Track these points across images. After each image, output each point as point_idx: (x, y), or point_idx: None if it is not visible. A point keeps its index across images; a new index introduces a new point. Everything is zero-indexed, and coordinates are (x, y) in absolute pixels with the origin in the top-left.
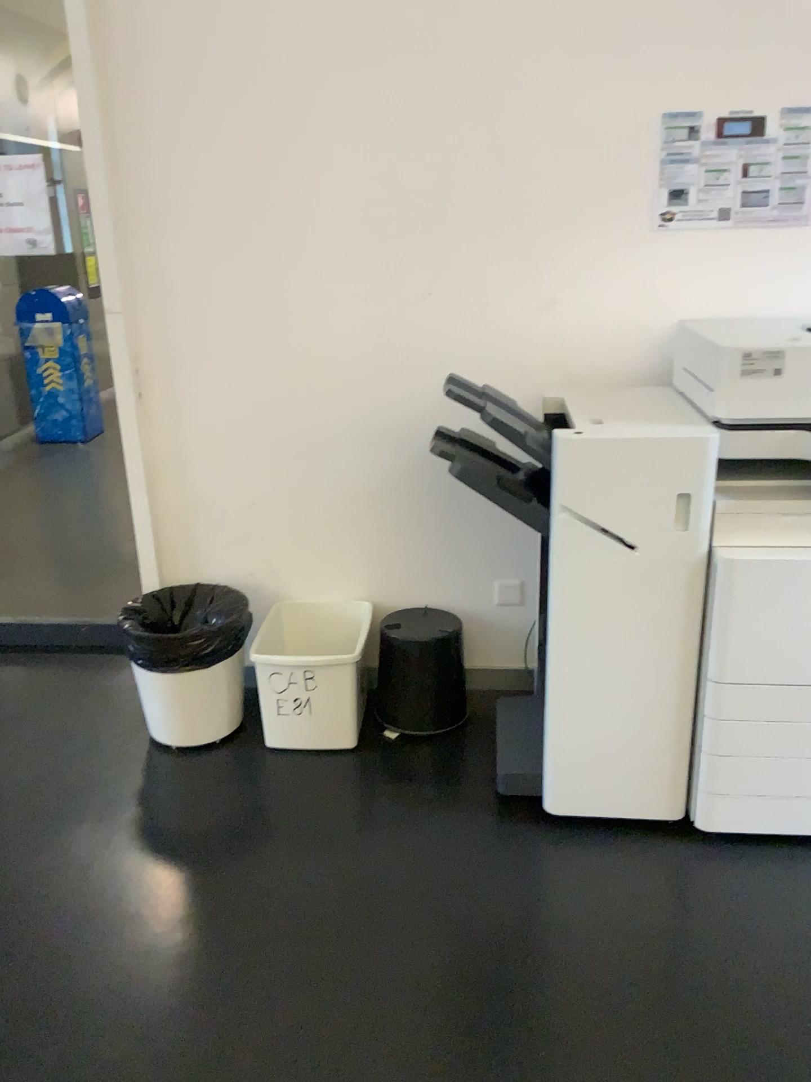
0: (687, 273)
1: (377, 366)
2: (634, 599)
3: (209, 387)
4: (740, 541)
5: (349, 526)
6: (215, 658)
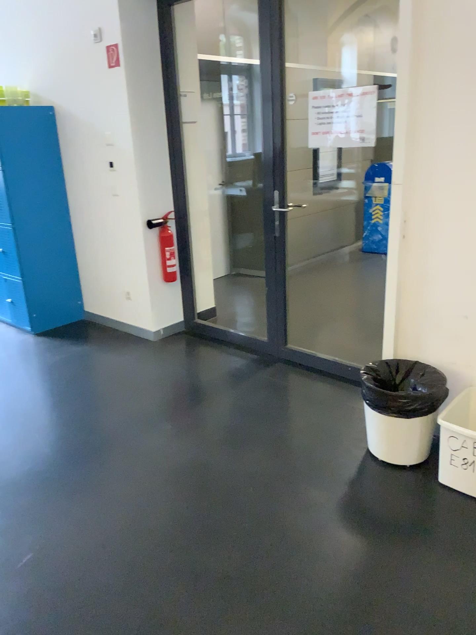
0: None
1: None
2: None
3: (449, 236)
4: None
5: None
6: (416, 414)
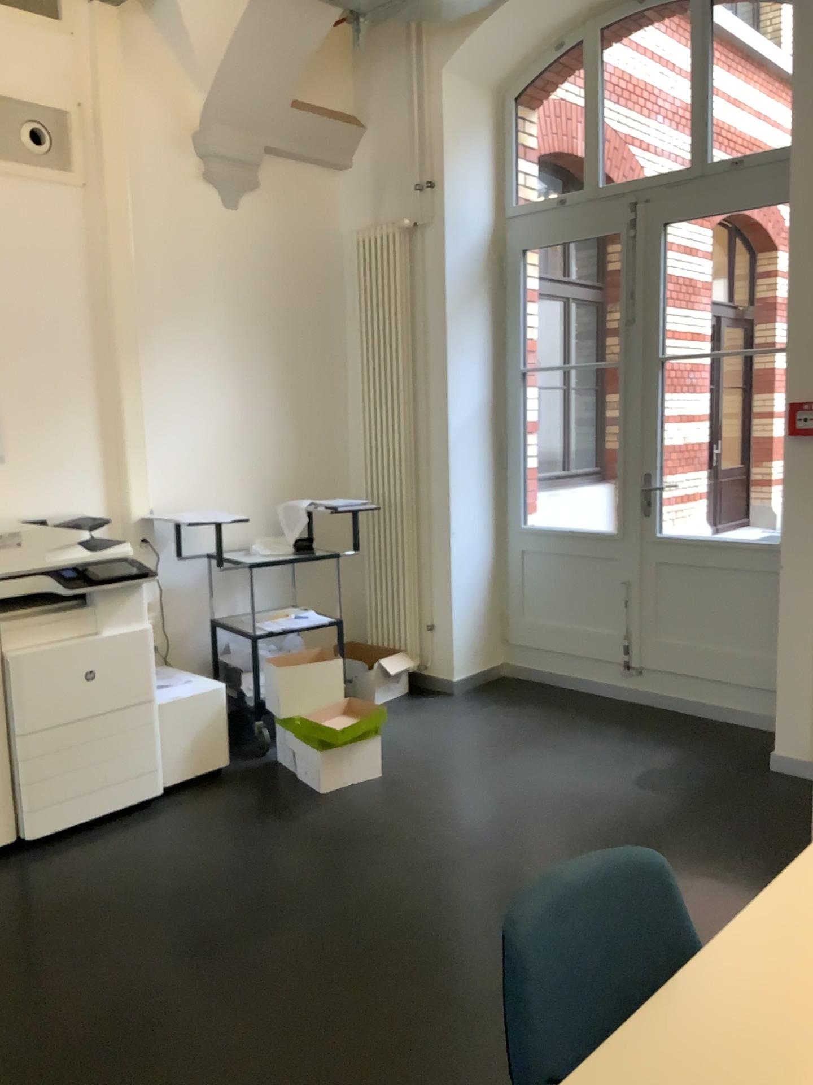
0: None
1: None
2: None
3: None
4: (19, 644)
5: None
6: None
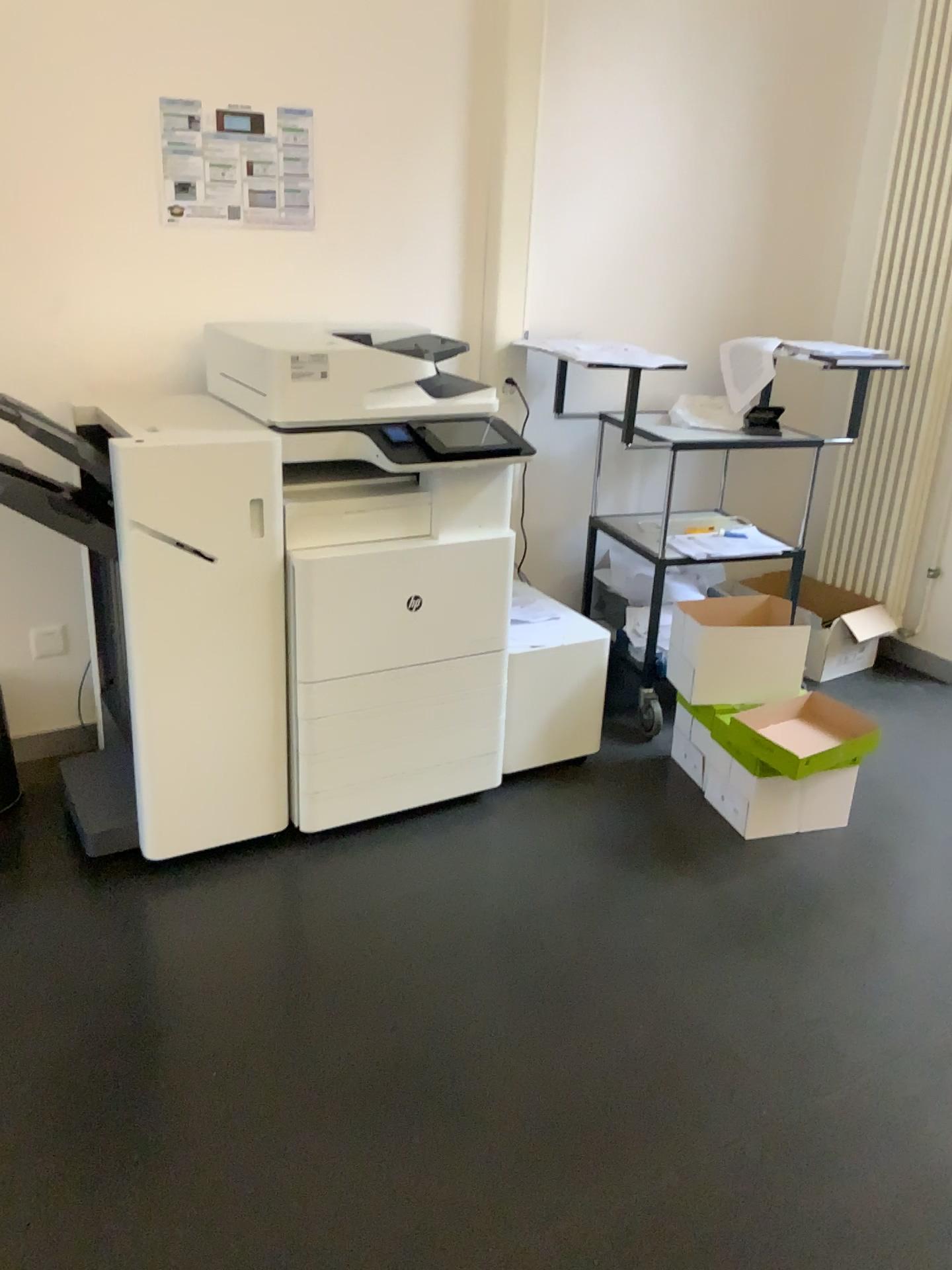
0: (205, 275)
1: None
2: (216, 614)
3: None
4: (311, 542)
5: None
6: None
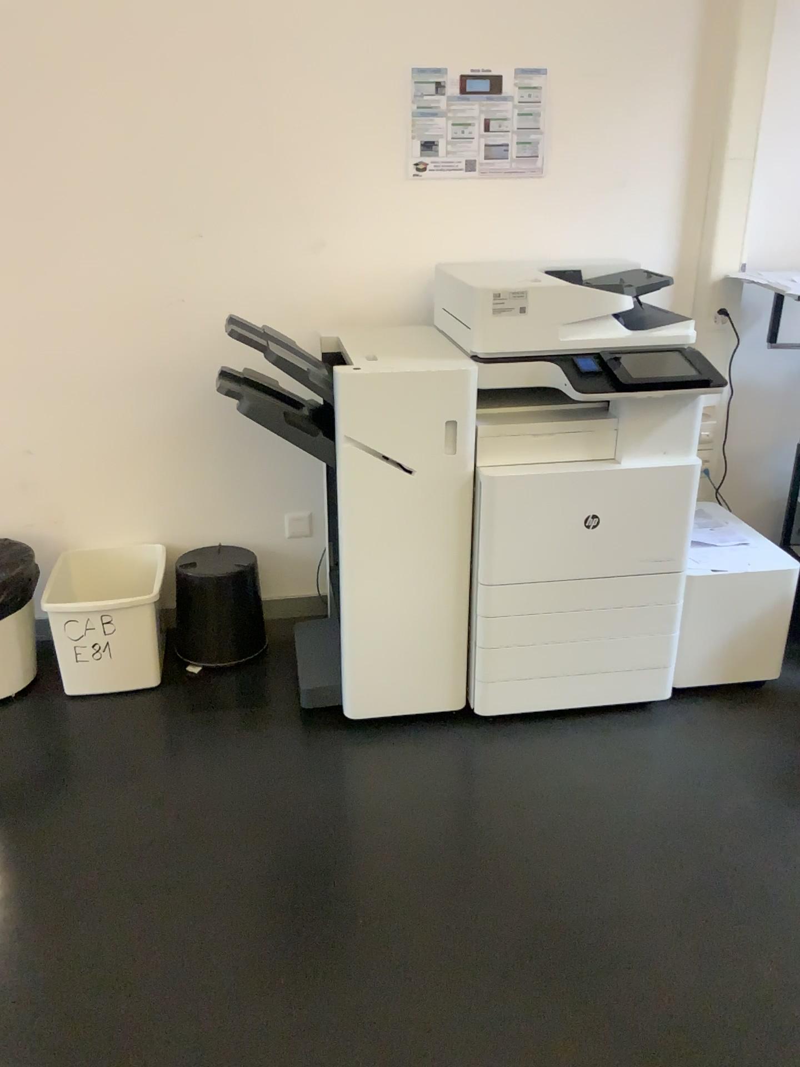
0: (441, 220)
1: (154, 310)
2: (413, 517)
3: None
4: (501, 460)
5: (135, 471)
6: (6, 611)
